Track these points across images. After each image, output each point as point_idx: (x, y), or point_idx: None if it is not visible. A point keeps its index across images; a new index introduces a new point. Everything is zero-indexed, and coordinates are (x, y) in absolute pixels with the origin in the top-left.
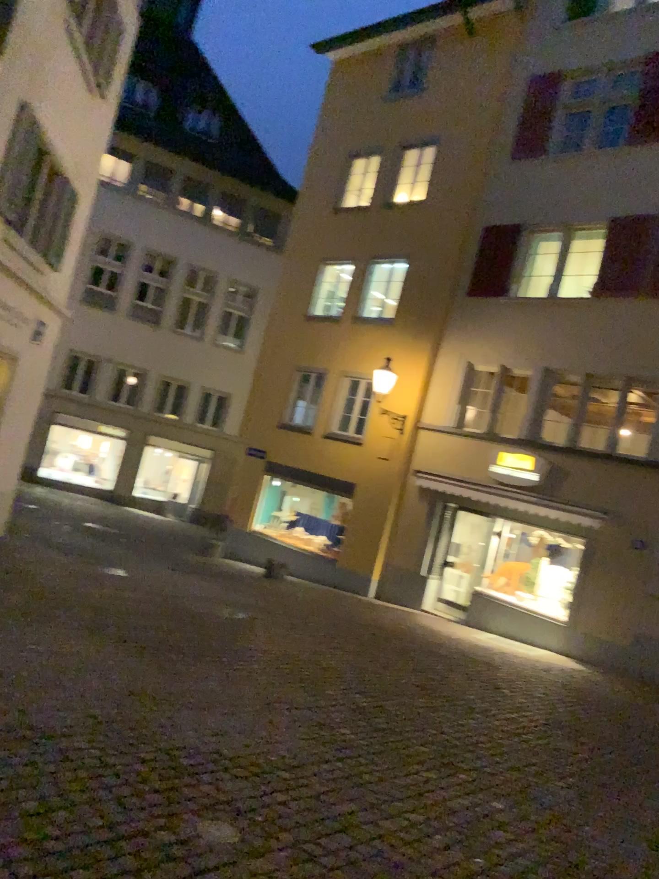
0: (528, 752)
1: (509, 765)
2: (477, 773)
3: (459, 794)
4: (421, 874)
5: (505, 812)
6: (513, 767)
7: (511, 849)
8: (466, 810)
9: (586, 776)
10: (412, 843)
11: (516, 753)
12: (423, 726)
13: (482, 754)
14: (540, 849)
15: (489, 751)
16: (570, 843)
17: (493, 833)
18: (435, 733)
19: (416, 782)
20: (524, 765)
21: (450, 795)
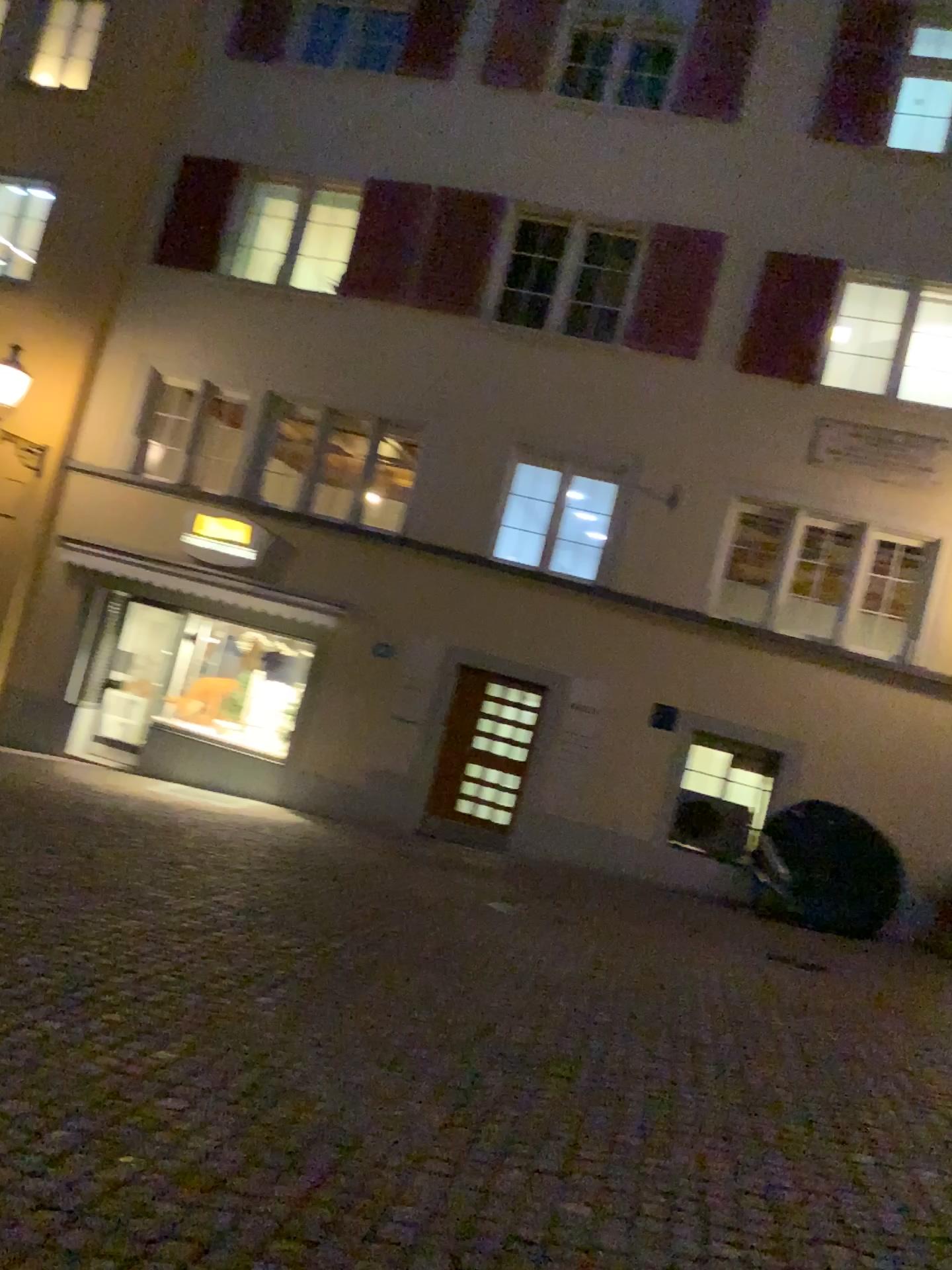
0: (216, 958)
1: (186, 984)
2: (133, 1006)
3: (99, 1047)
4: (13, 1209)
5: (174, 1061)
6: (193, 986)
7: (178, 1122)
8: (108, 1074)
9: (299, 982)
10: (3, 1155)
11: (199, 962)
12: (48, 942)
13: (144, 972)
14: (224, 1111)
15: (156, 965)
16: (269, 1089)
17: (151, 1102)
18: (68, 950)
19: (25, 1040)
20: (209, 979)
21: (83, 1052)
